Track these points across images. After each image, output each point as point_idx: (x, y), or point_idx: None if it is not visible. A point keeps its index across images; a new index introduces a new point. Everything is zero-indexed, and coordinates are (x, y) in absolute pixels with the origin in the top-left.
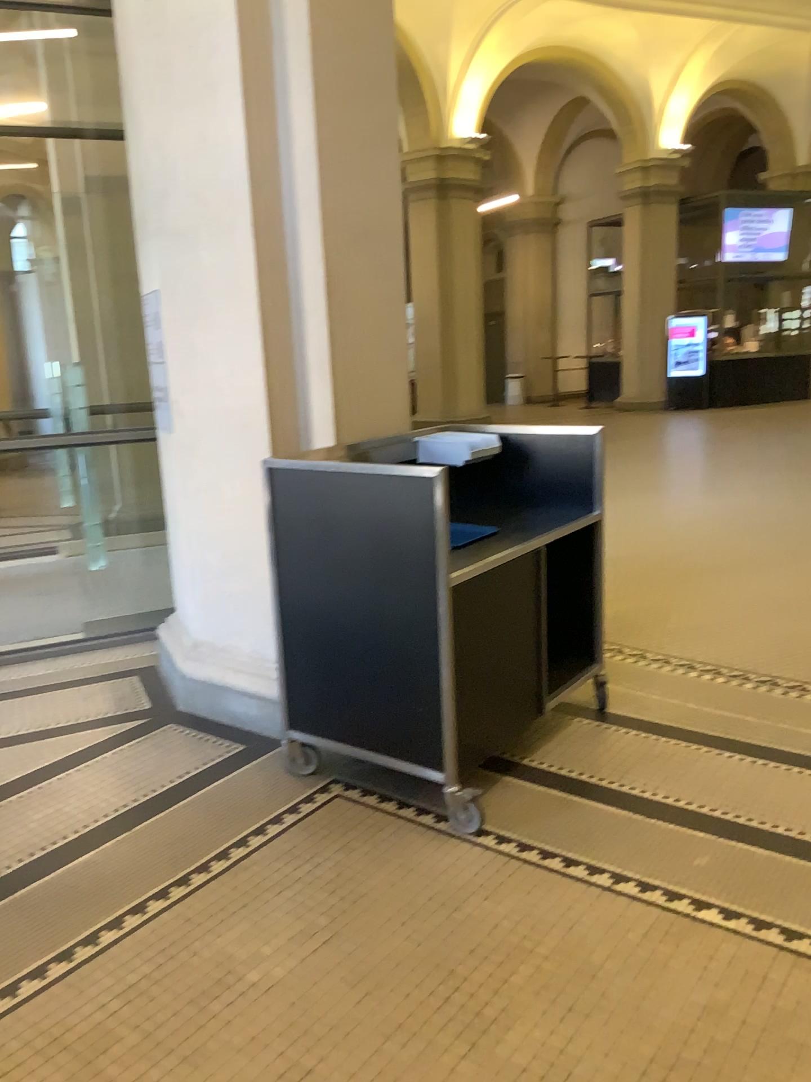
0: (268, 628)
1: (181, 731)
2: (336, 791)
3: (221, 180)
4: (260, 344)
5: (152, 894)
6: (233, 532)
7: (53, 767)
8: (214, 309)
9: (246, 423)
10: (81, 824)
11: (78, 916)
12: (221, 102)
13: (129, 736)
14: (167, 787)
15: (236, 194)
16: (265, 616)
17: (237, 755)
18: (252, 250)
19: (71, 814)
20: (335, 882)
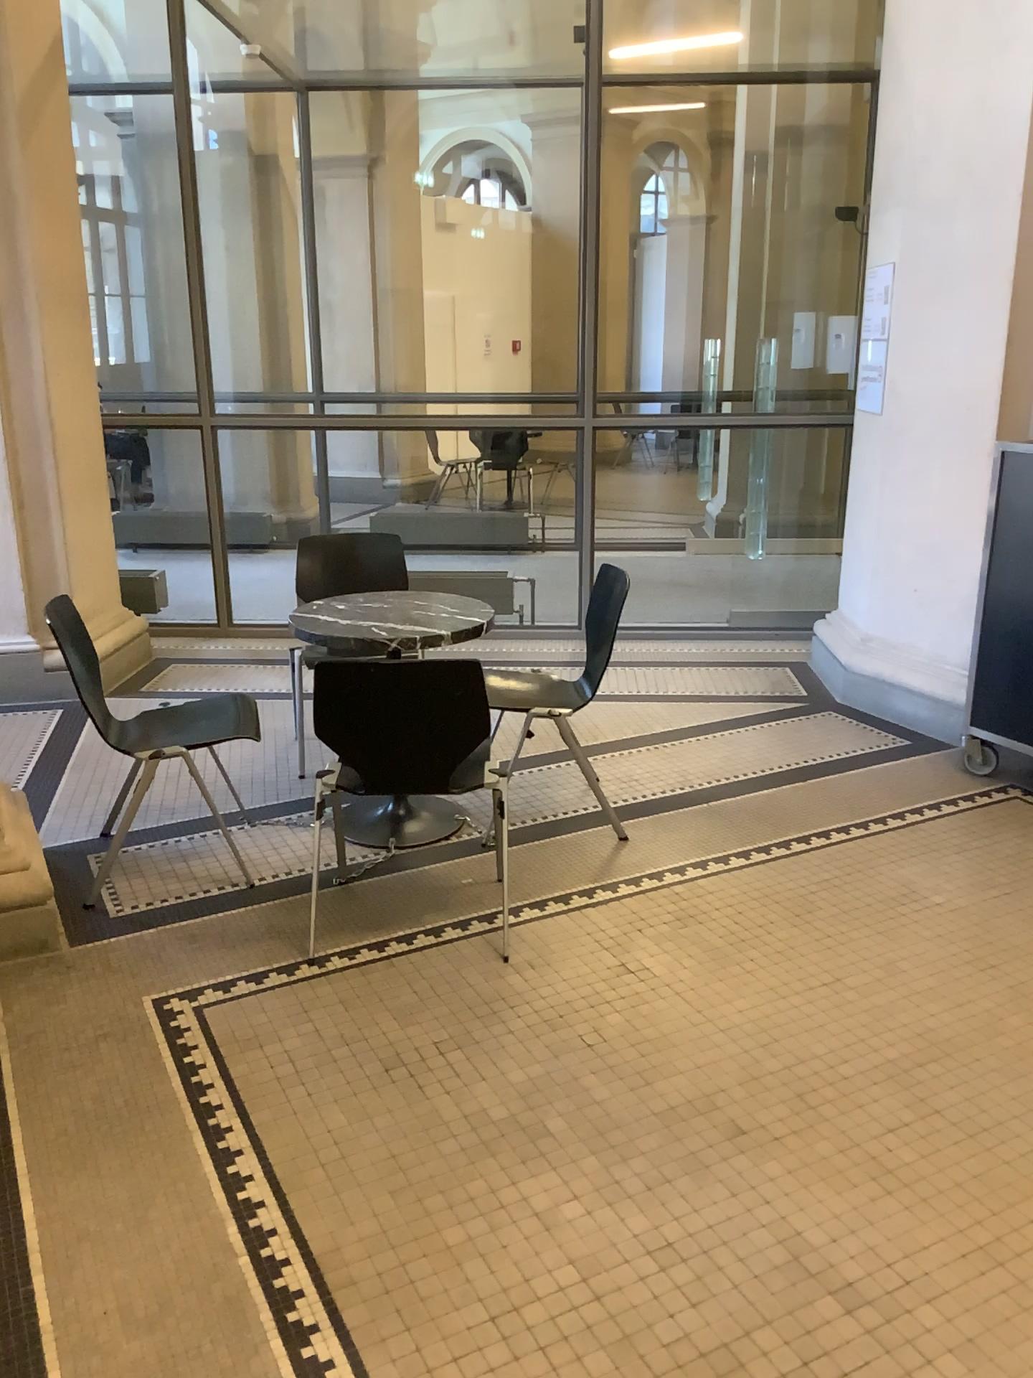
0: (960, 625)
1: (846, 717)
2: (1016, 791)
3: (994, 148)
4: (1005, 327)
5: (839, 826)
6: (935, 525)
7: (728, 722)
8: (958, 287)
9: (973, 411)
10: (764, 767)
11: (776, 826)
12: (1011, 64)
13: (794, 712)
14: (840, 756)
15: (1009, 164)
16: (956, 613)
17: (907, 745)
18: (1016, 225)
19: (754, 759)
20: (1018, 855)
